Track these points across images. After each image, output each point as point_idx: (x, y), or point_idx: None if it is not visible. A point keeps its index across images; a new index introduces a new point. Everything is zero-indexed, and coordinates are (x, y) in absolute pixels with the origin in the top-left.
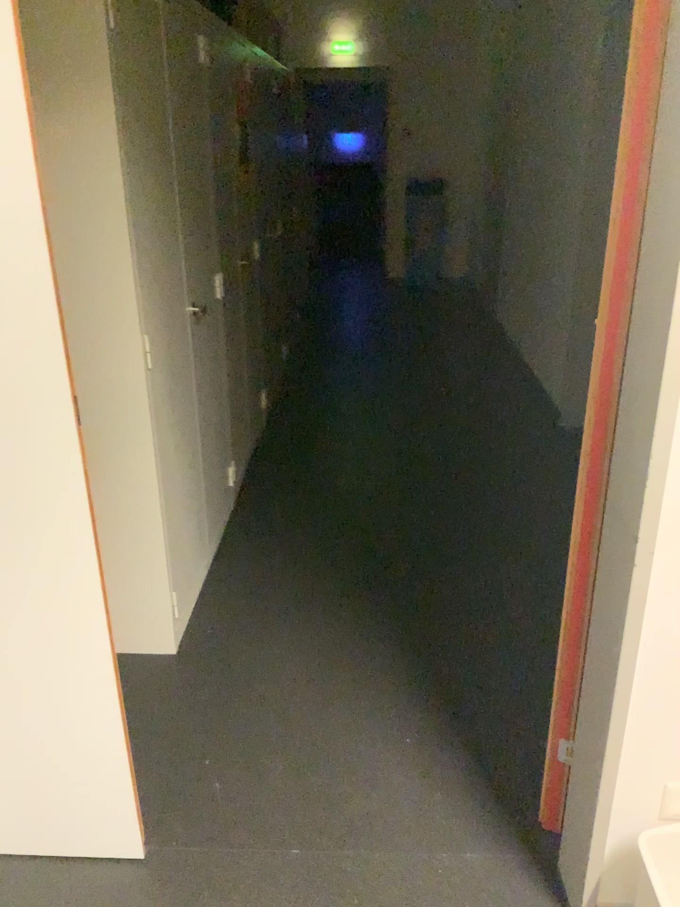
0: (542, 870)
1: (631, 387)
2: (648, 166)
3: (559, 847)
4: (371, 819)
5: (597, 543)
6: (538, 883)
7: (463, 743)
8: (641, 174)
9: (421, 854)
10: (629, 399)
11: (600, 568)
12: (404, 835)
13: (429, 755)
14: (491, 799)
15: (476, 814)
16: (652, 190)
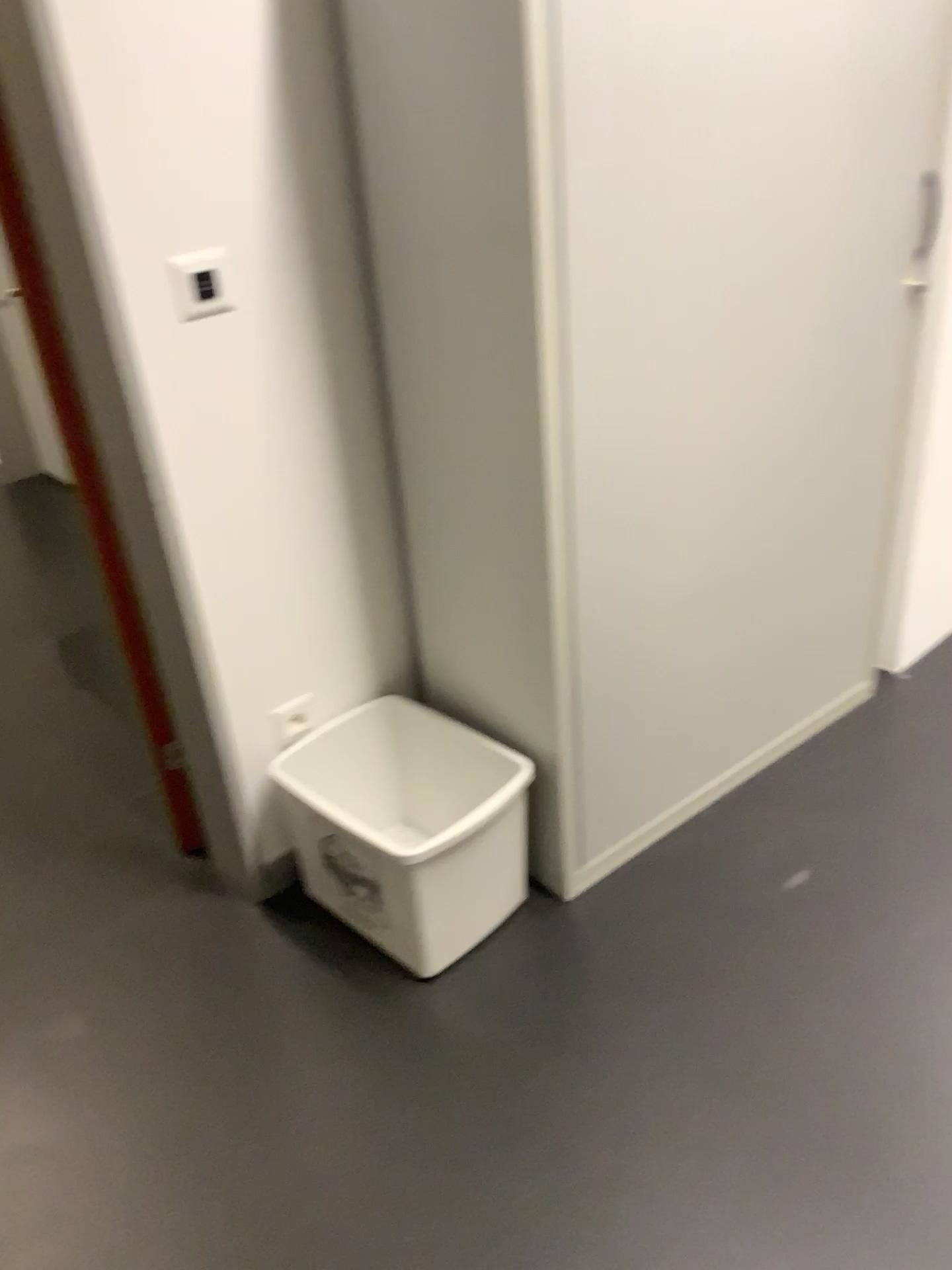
0: (206, 887)
1: (83, 325)
2: (5, 83)
3: (210, 847)
4: (1, 959)
5: (117, 510)
6: (207, 898)
7: (67, 838)
8: (0, 93)
9: (76, 951)
10: (87, 341)
11: (131, 532)
12: (47, 948)
13: (34, 869)
14: (125, 865)
15: (116, 885)
16: (20, 107)
